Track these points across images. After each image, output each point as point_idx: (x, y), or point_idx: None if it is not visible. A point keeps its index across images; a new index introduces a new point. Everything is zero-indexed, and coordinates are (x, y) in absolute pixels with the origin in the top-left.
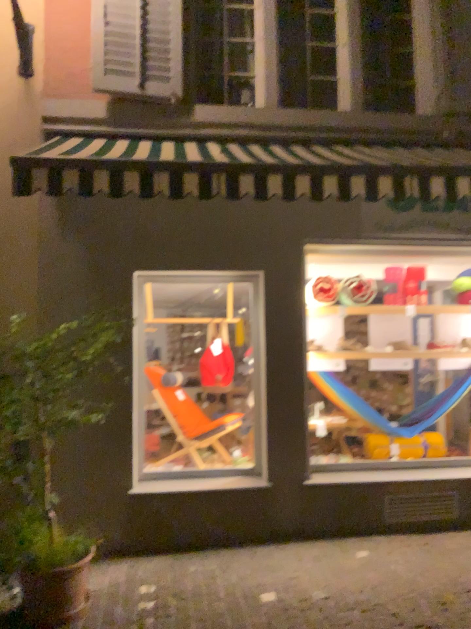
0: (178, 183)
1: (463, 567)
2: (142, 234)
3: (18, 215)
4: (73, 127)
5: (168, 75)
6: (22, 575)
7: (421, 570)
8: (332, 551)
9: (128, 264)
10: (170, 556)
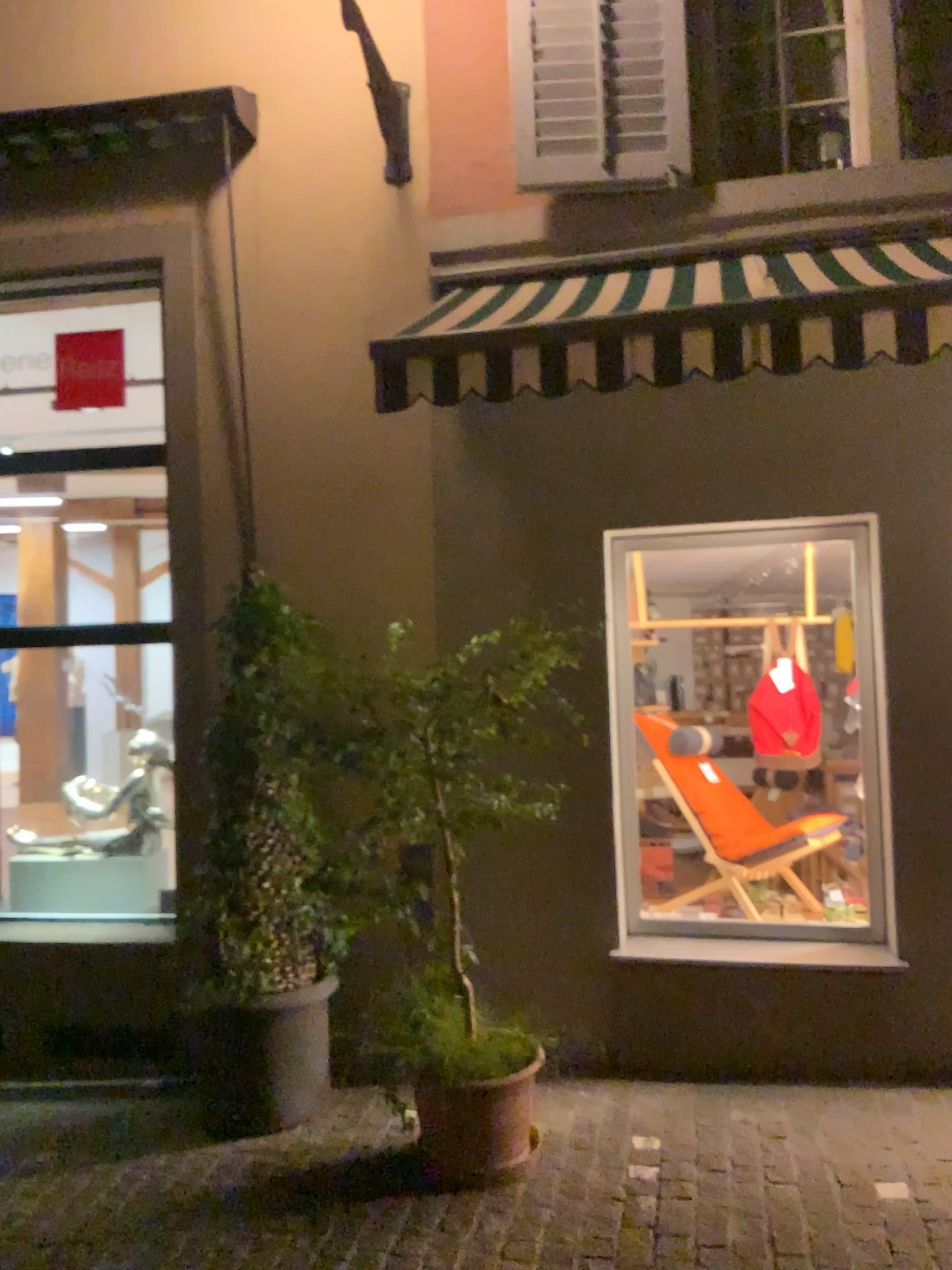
0: (674, 355)
1: None
2: (619, 457)
3: (393, 442)
4: (483, 265)
5: (658, 135)
6: (419, 1087)
7: None
8: None
9: (595, 518)
10: (693, 1087)
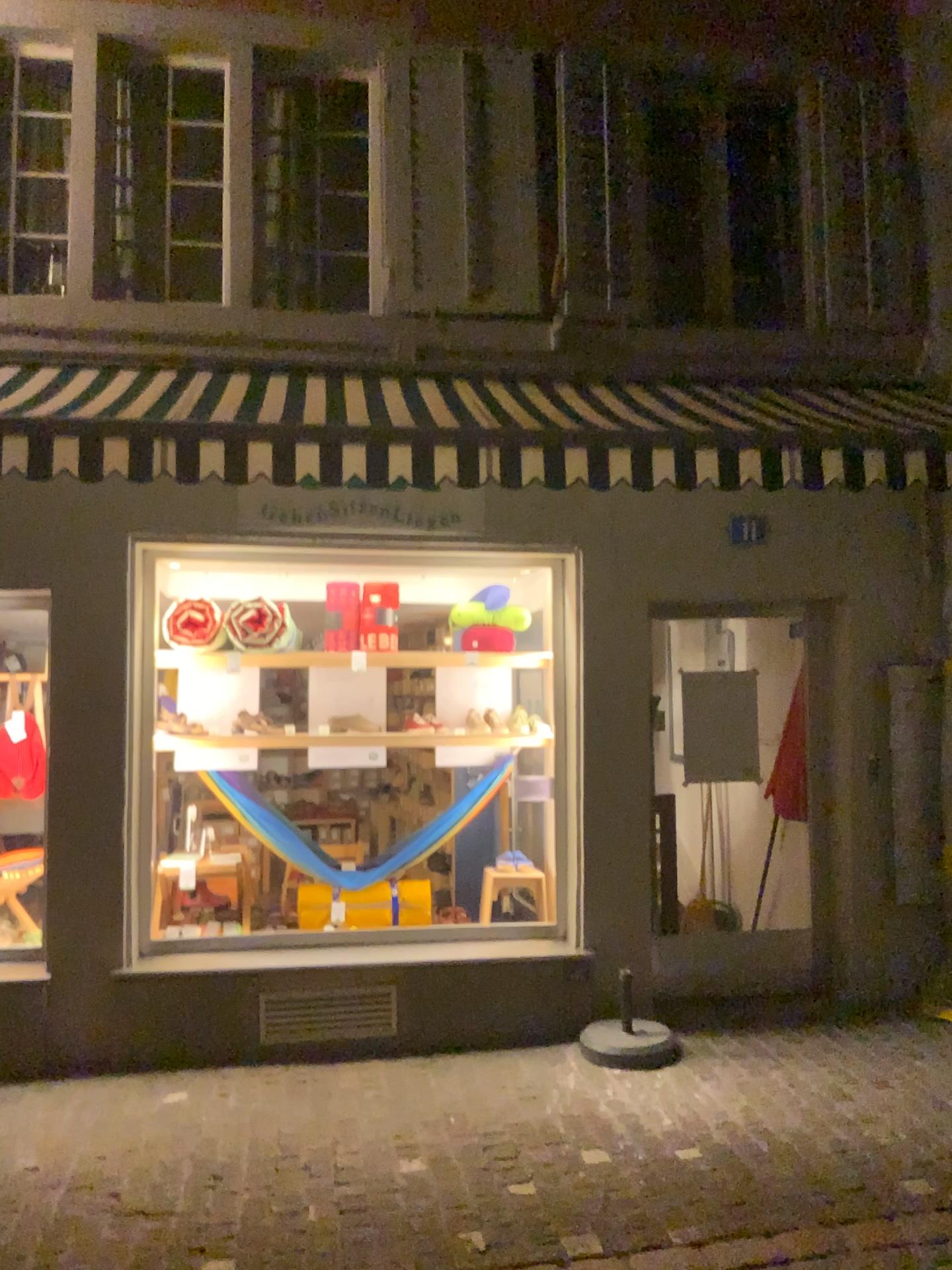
0: None
1: (330, 1117)
2: None
3: None
4: None
5: None
6: None
7: (251, 1122)
8: (134, 1095)
9: None
10: None
